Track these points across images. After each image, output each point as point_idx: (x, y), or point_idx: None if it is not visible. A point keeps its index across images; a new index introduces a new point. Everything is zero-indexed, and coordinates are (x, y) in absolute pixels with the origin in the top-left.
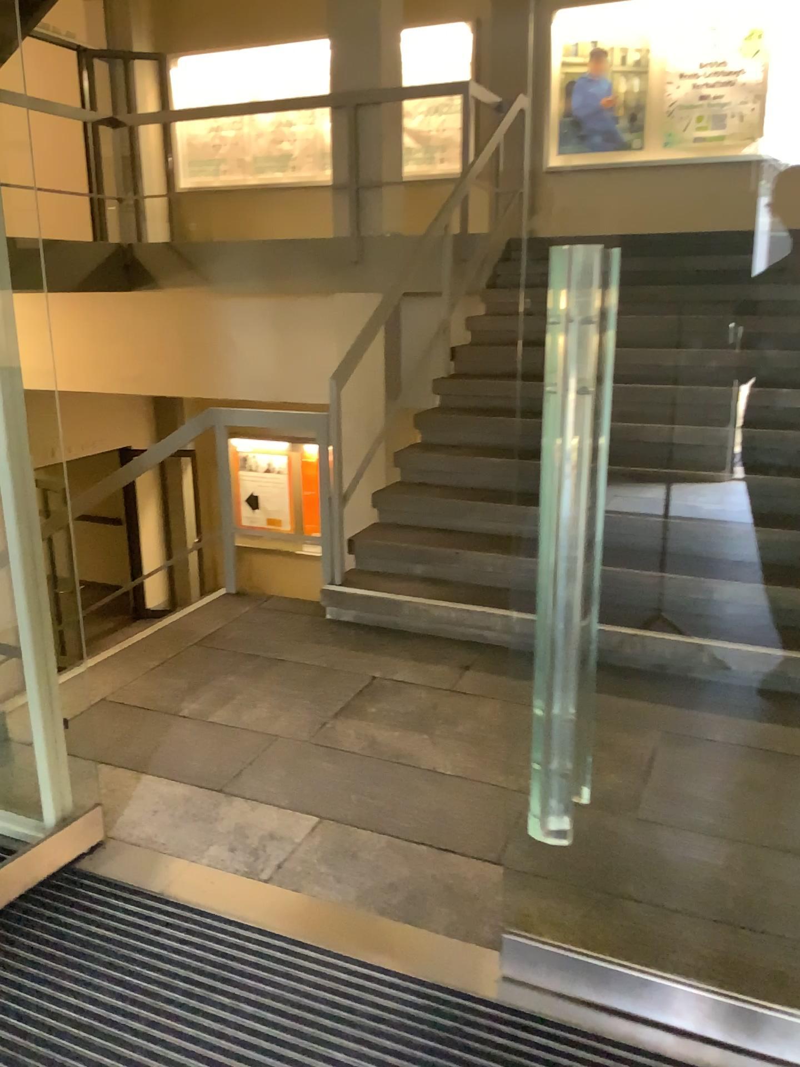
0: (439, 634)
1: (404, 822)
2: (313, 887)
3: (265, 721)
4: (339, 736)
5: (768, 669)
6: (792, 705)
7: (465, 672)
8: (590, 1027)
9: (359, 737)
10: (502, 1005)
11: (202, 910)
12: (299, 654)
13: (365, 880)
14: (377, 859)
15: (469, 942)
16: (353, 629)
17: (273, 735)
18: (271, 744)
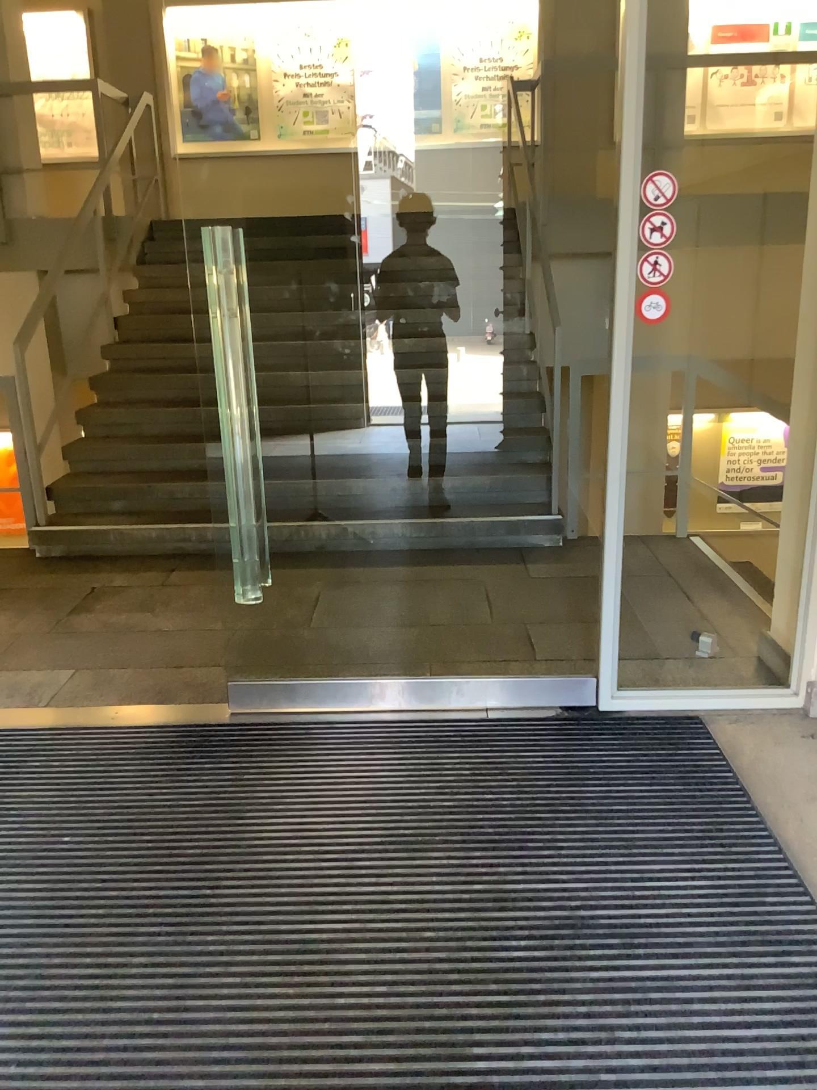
0: (142, 552)
1: (142, 659)
2: (83, 702)
3: (7, 626)
4: (75, 625)
5: (393, 536)
6: (410, 555)
7: (168, 574)
8: (288, 721)
9: (91, 623)
10: (231, 724)
11: (0, 727)
12: (21, 583)
13: (122, 691)
14: (127, 680)
15: (204, 703)
16: (64, 561)
17: (18, 633)
18: (18, 638)
